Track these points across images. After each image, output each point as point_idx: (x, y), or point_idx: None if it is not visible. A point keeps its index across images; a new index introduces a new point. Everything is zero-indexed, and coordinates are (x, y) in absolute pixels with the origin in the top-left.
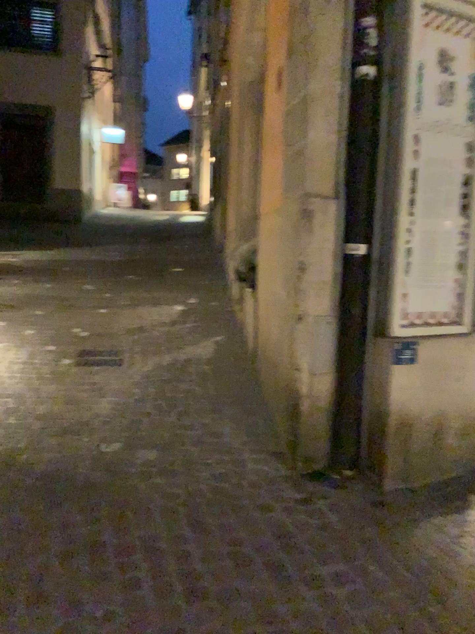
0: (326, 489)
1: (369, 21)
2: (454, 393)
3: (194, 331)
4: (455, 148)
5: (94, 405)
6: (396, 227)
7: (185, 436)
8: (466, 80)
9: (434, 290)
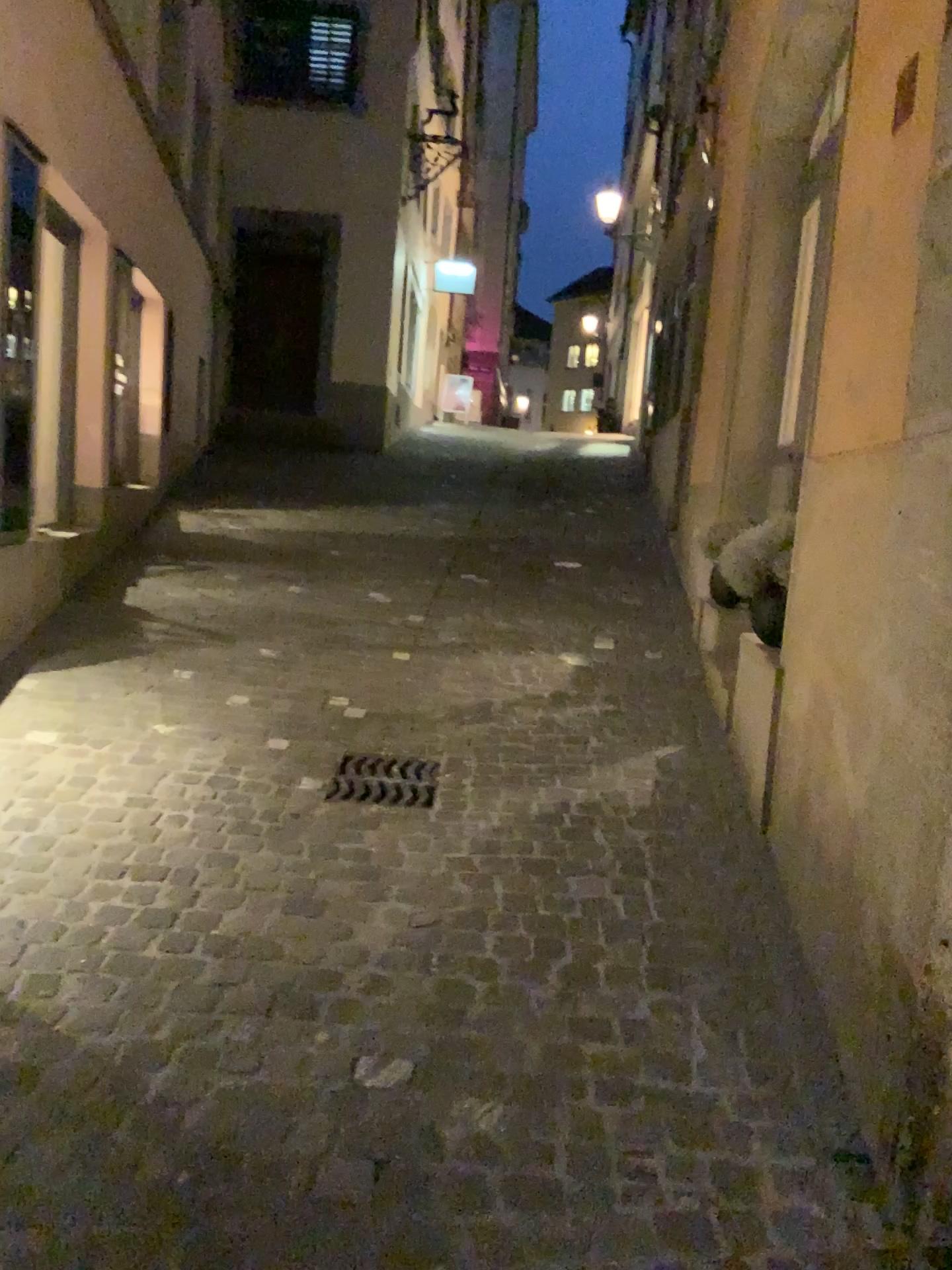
0: None
1: None
2: None
3: (608, 727)
4: None
5: (355, 926)
6: None
7: (583, 1062)
8: None
9: None
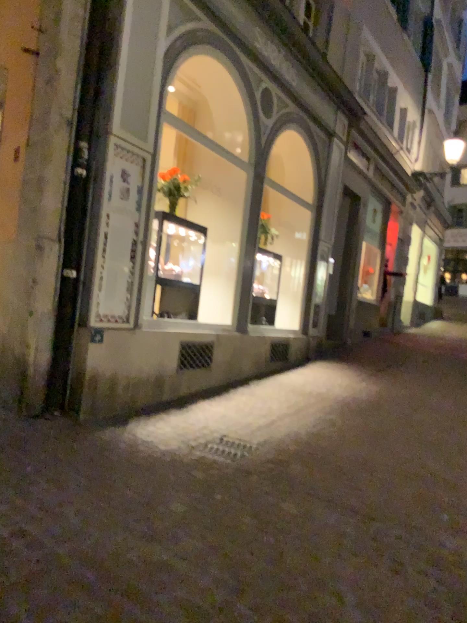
0: (43, 420)
1: (84, 143)
2: (122, 364)
3: None
4: (128, 221)
5: None
6: (94, 262)
7: None
8: (136, 186)
9: (114, 301)
